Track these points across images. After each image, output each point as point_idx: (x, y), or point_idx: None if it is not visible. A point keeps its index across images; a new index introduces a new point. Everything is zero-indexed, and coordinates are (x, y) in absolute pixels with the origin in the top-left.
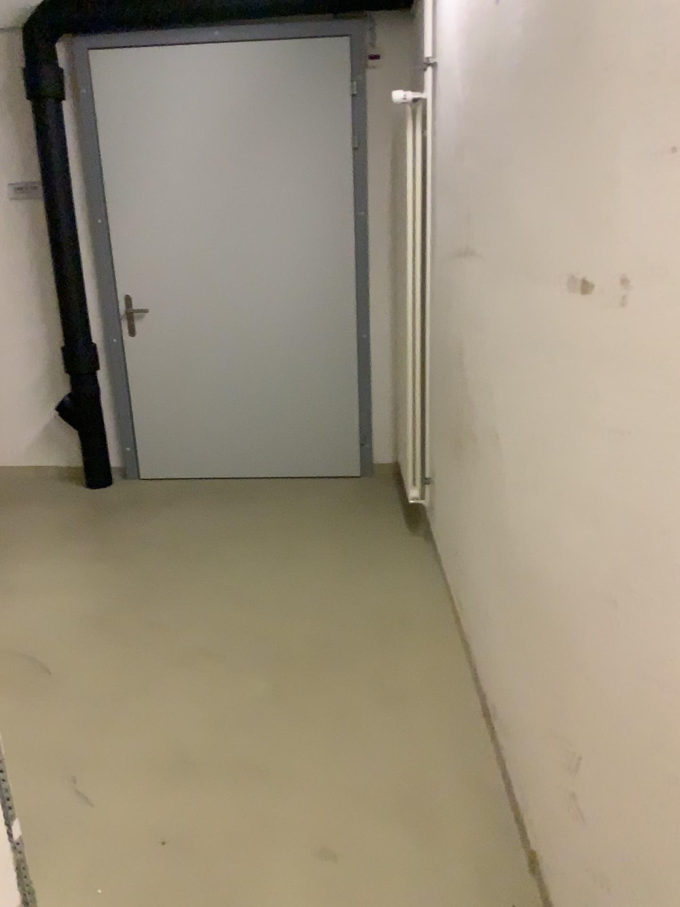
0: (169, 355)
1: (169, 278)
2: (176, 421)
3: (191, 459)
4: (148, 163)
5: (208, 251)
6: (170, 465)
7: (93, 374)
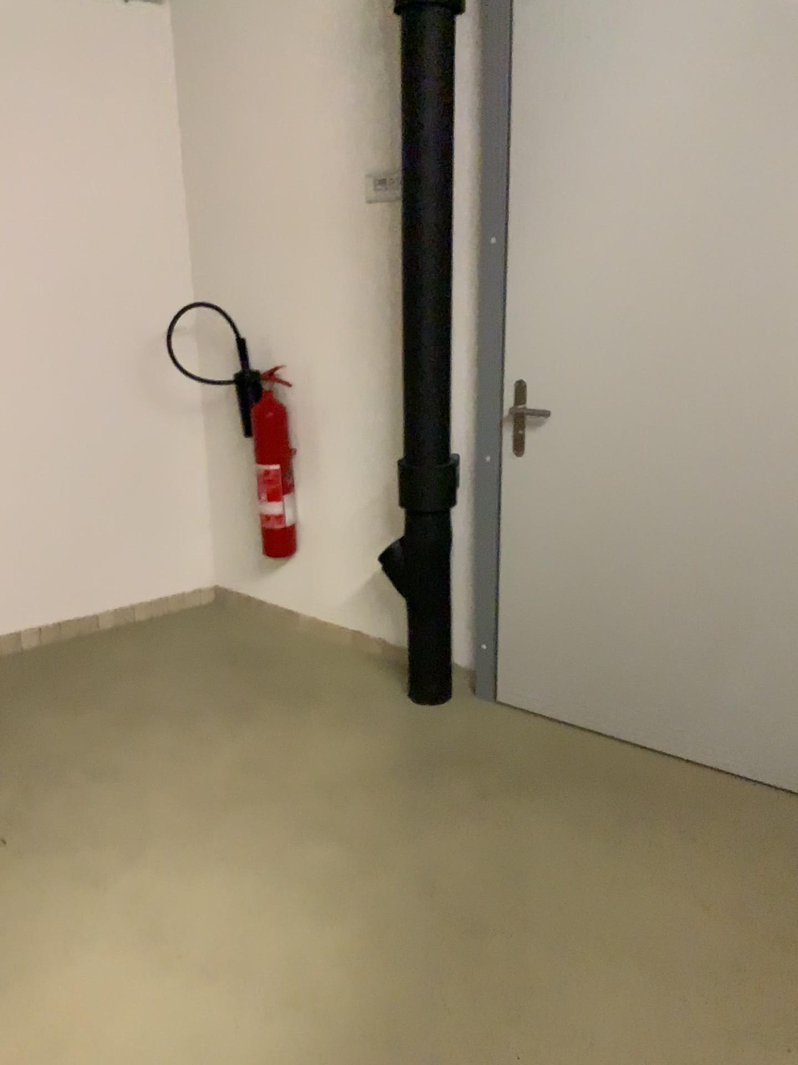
0: (580, 499)
1: (601, 355)
2: (576, 618)
3: (591, 692)
4: (594, 130)
5: (687, 307)
6: (553, 692)
7: (444, 513)
